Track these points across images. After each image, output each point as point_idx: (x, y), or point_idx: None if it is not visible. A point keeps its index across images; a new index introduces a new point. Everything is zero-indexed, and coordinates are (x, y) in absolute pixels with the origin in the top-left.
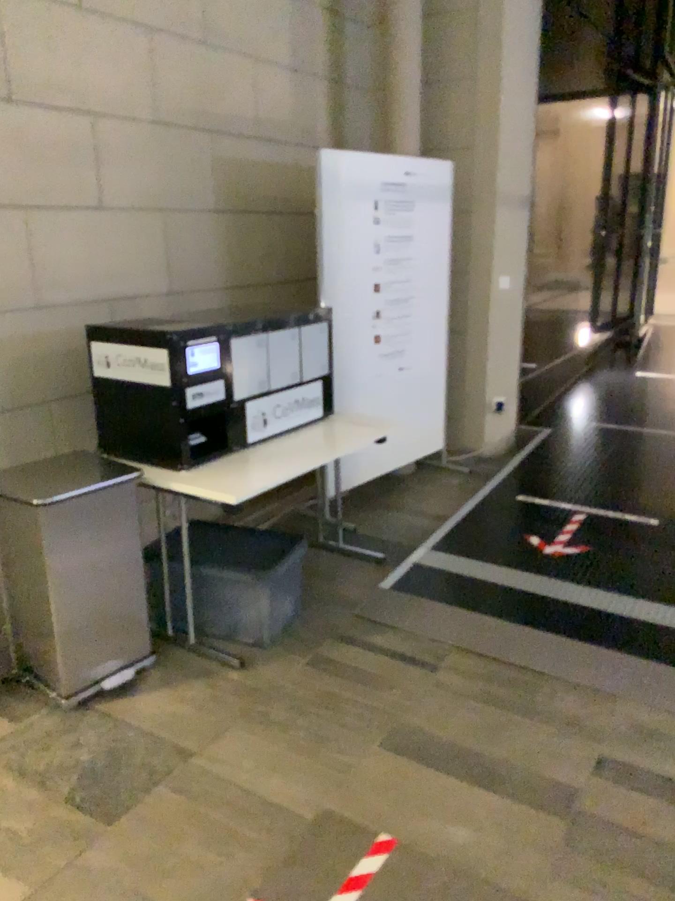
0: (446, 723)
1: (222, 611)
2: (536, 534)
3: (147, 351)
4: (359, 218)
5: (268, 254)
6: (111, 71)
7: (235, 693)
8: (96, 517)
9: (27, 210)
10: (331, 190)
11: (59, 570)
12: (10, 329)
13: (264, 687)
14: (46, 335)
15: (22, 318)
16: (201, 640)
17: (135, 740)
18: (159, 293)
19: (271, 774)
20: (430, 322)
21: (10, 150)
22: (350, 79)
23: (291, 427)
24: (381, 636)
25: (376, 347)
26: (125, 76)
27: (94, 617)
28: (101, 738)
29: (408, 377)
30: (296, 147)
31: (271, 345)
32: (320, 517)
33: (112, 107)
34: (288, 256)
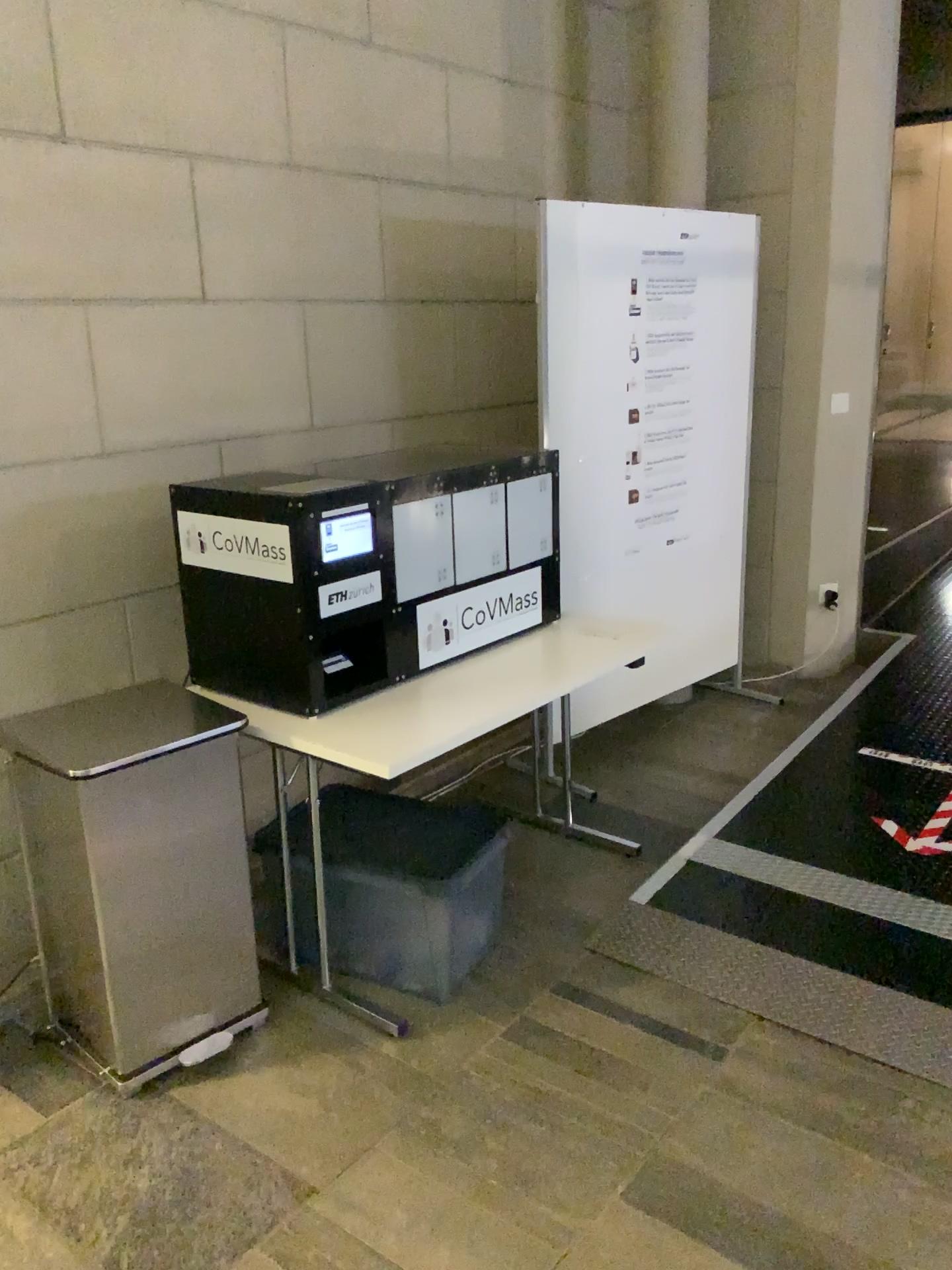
0: (737, 1160)
1: (375, 937)
2: (889, 815)
3: (259, 524)
4: (606, 306)
5: (464, 362)
6: (219, 85)
7: (389, 1079)
8: (169, 792)
9: (84, 303)
10: (561, 263)
11: (111, 876)
12: (59, 486)
13: (436, 1071)
14: (114, 496)
15: (76, 469)
16: (340, 982)
17: (222, 1158)
18: (293, 426)
19: (438, 1240)
20: (717, 467)
21: (60, 211)
22: (596, 89)
23: (490, 640)
24: (629, 985)
25: (631, 507)
26: (241, 92)
27: (168, 948)
28: (170, 1150)
29: (681, 554)
30: (510, 198)
31: (459, 512)
32: (538, 773)
33: (220, 141)
34: (496, 365)
